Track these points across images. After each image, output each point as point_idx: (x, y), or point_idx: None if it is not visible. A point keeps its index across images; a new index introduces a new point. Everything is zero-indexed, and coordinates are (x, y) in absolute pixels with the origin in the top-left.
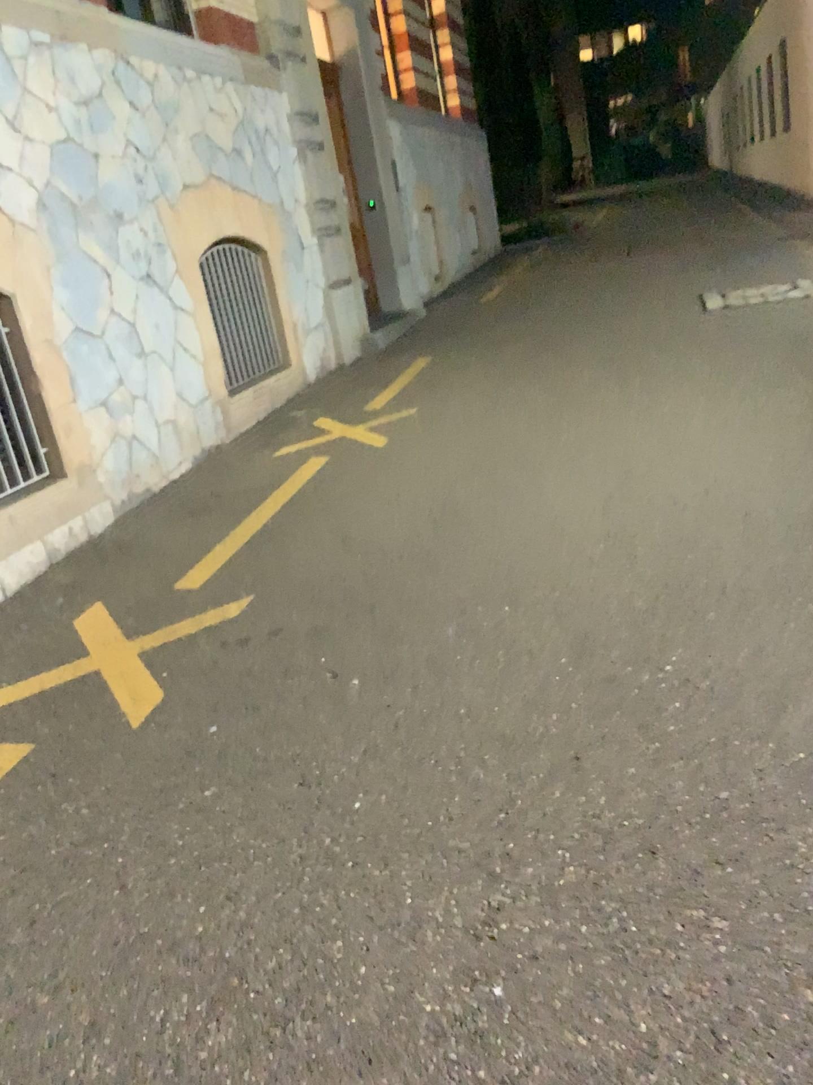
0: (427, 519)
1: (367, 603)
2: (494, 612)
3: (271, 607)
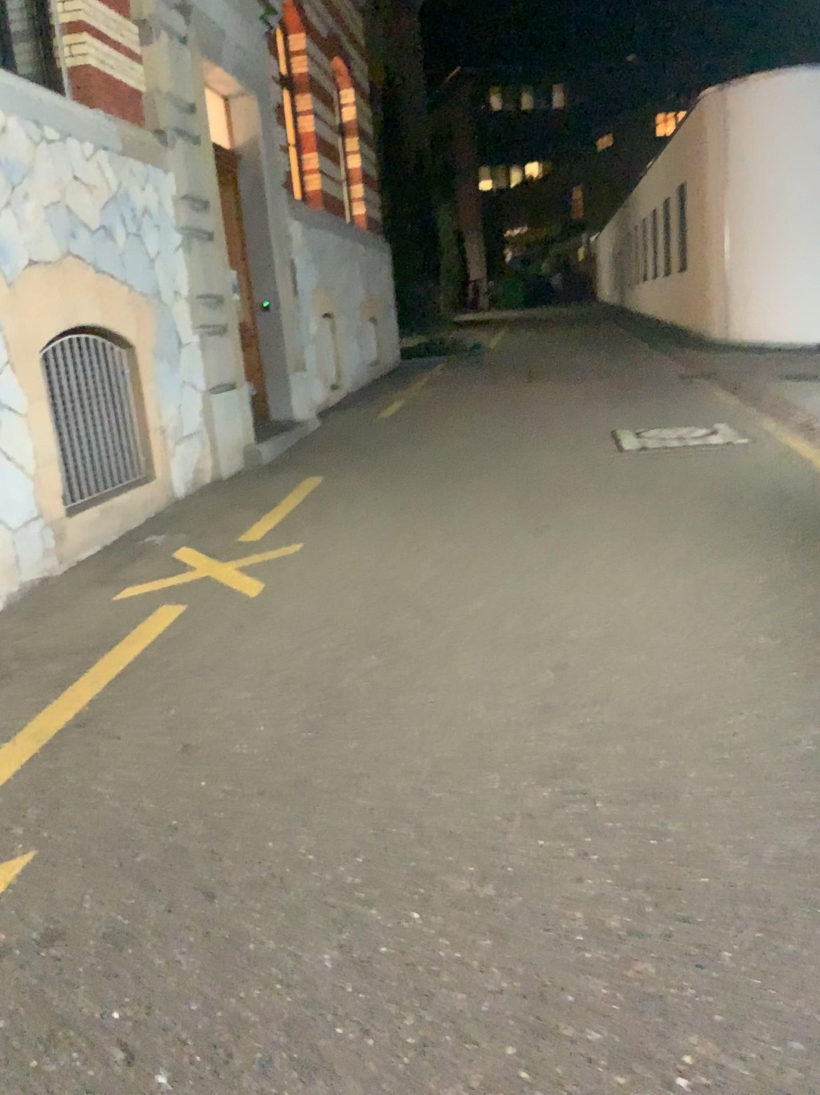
0: (303, 726)
1: (203, 888)
2: (396, 924)
3: (54, 883)
